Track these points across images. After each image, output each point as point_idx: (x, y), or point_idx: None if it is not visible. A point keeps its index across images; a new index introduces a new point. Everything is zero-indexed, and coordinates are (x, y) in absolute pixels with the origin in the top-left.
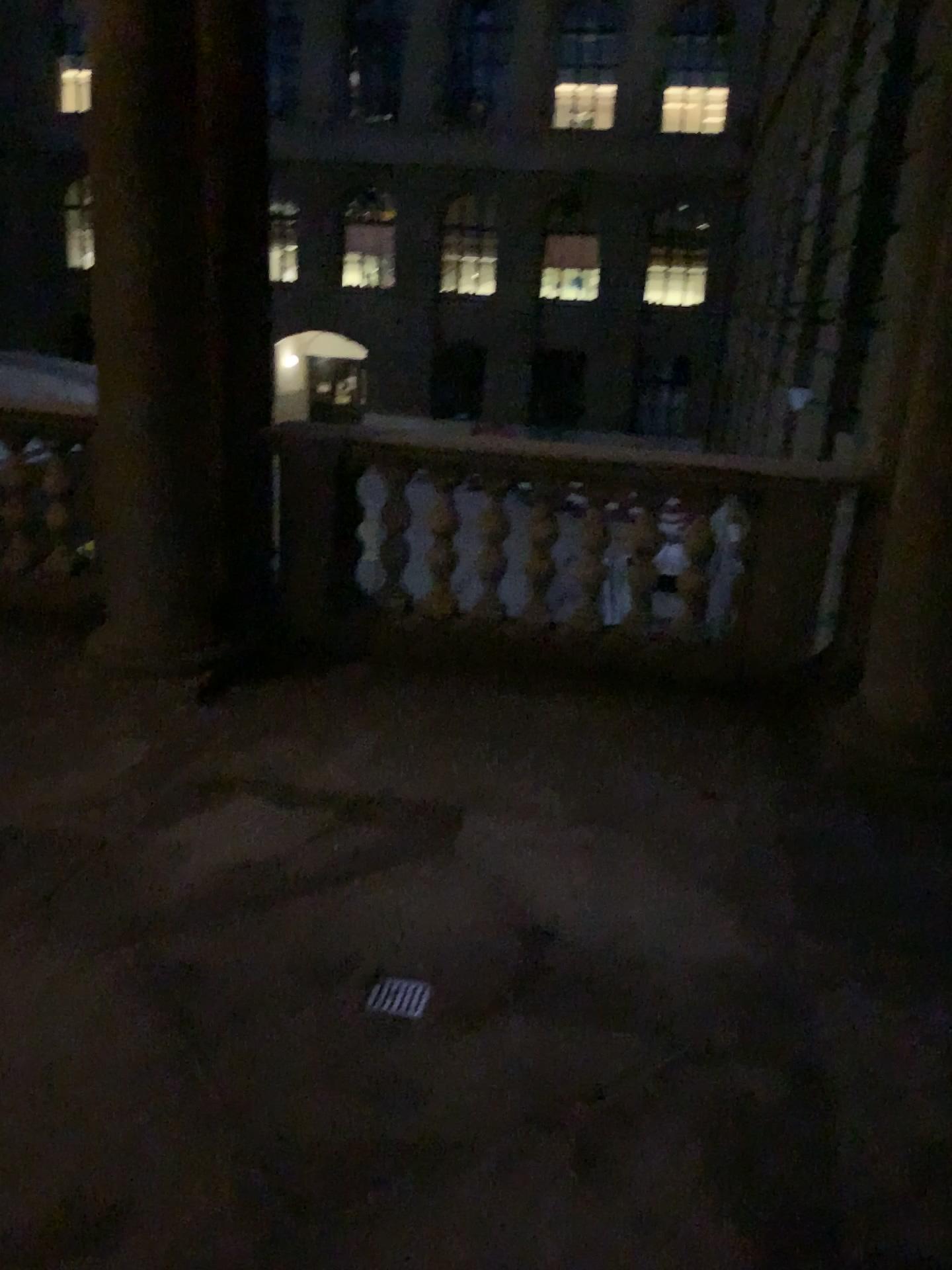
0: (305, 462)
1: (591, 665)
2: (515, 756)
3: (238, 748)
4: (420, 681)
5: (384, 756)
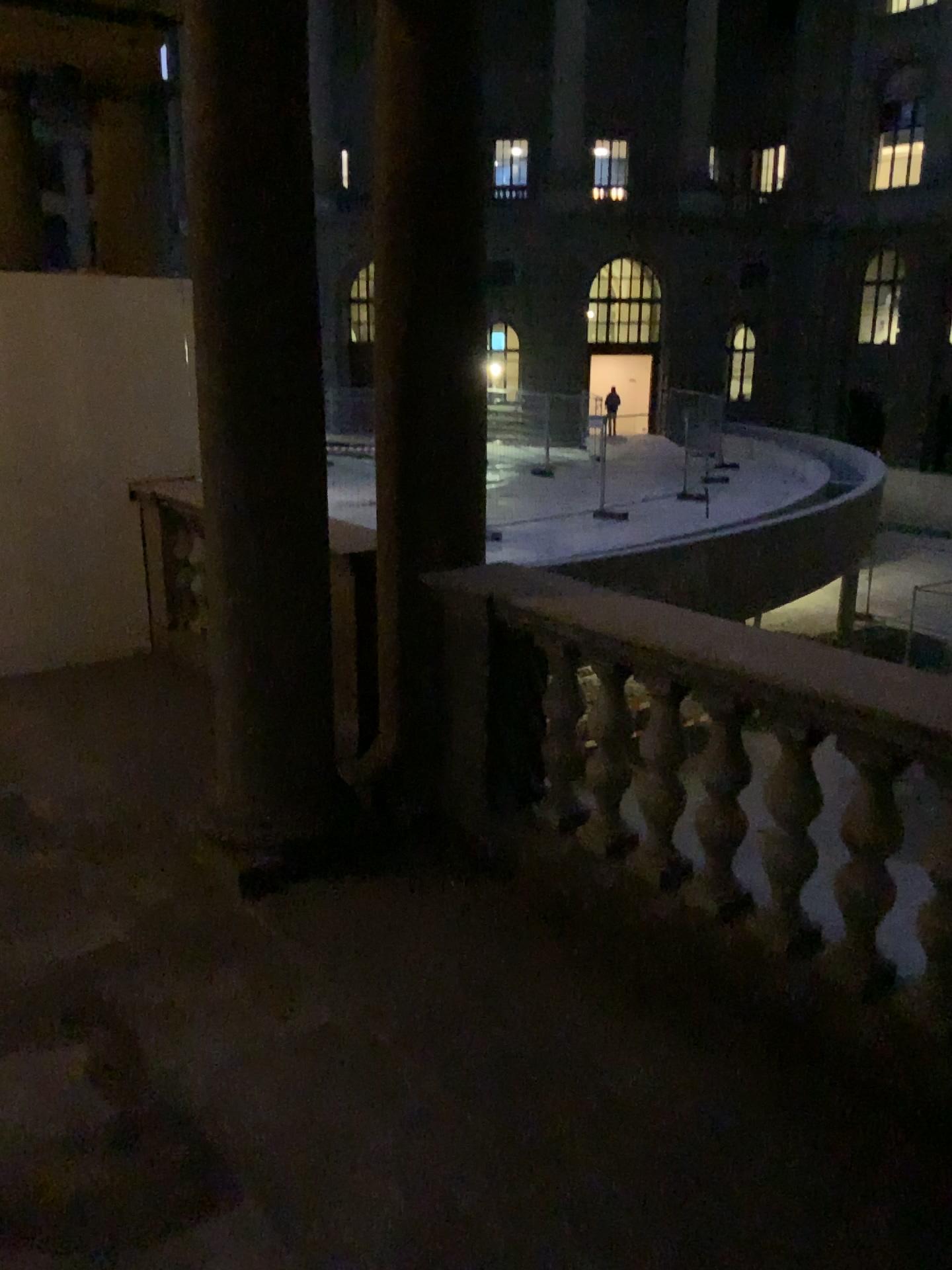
0: (465, 619)
1: (753, 1006)
2: (430, 1132)
3: (174, 974)
4: (501, 946)
5: (284, 1055)
